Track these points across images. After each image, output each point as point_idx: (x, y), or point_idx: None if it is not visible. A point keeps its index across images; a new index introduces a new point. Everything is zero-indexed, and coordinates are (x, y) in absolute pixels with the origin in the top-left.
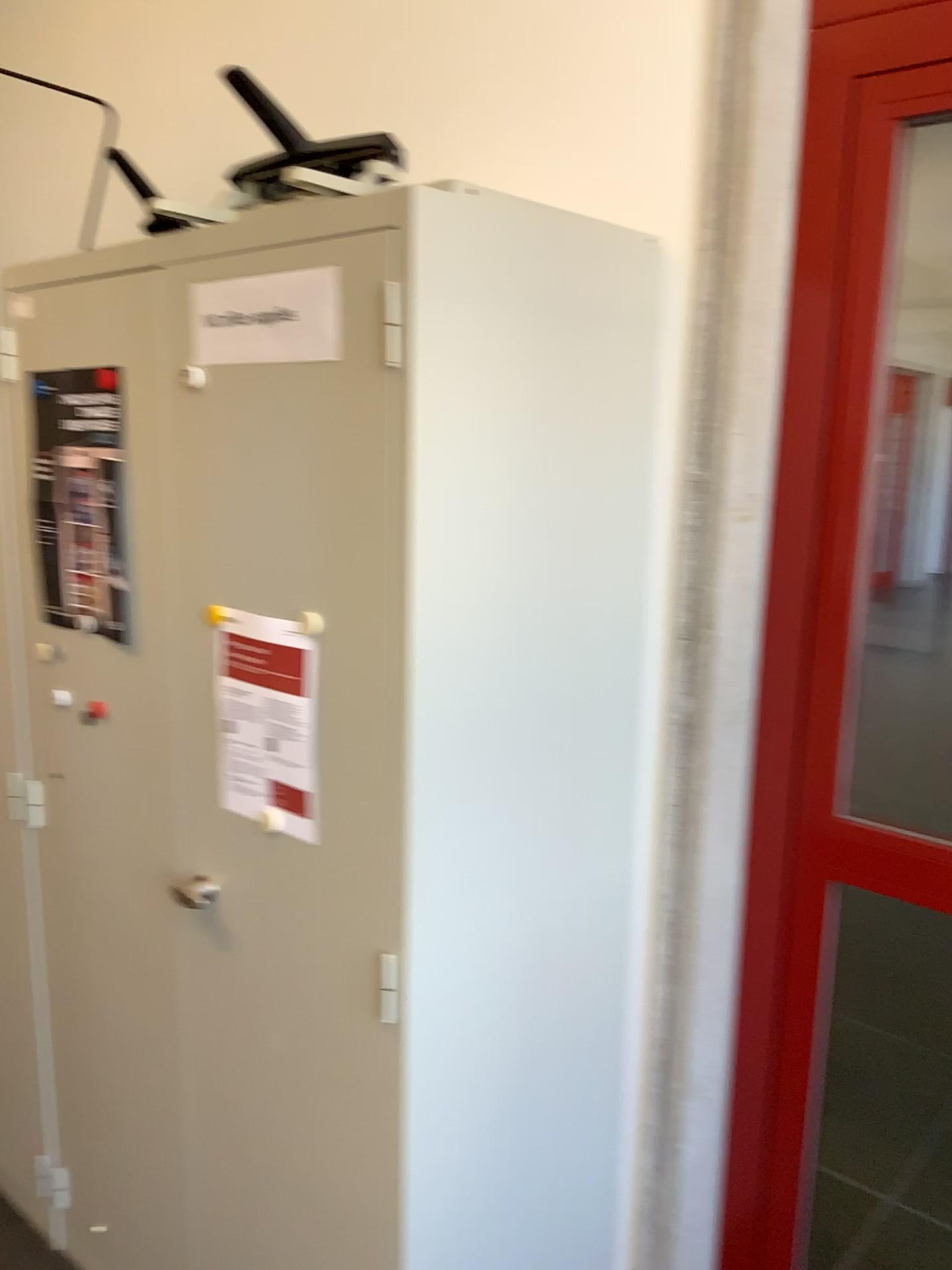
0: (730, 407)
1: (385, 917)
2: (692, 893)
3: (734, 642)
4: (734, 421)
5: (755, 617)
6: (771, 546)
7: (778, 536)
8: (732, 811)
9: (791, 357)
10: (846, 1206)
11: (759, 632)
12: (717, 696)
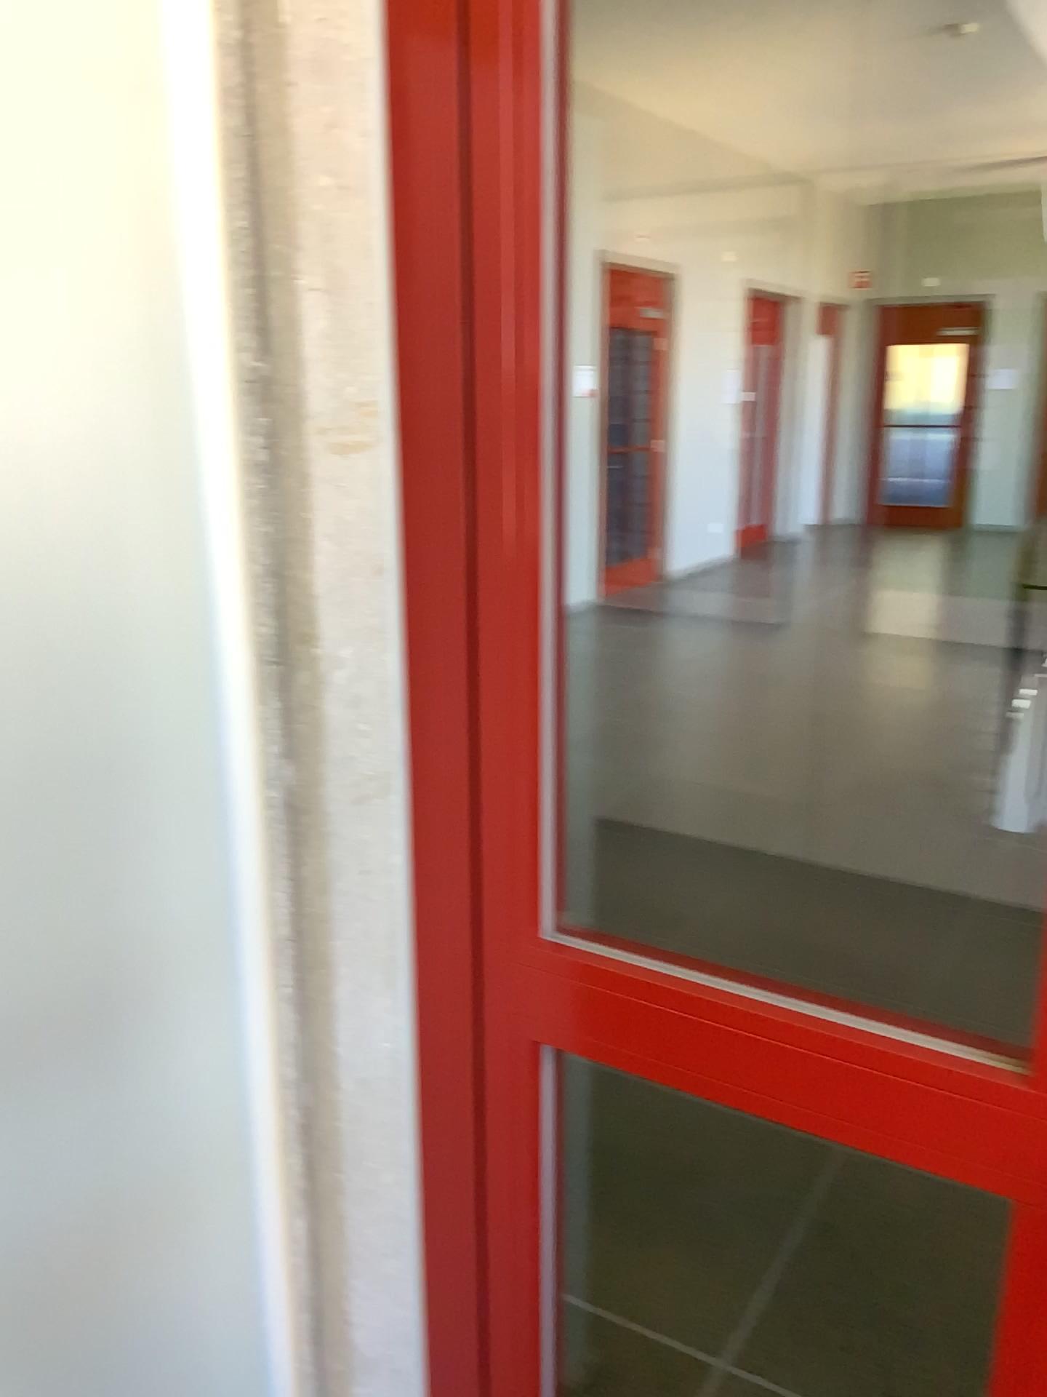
0: (300, 244)
1: None
2: (327, 1074)
3: (353, 663)
4: (309, 270)
5: (385, 618)
6: (395, 495)
7: (402, 477)
8: (381, 938)
9: (394, 147)
10: (660, 1386)
11: (391, 643)
12: (334, 755)
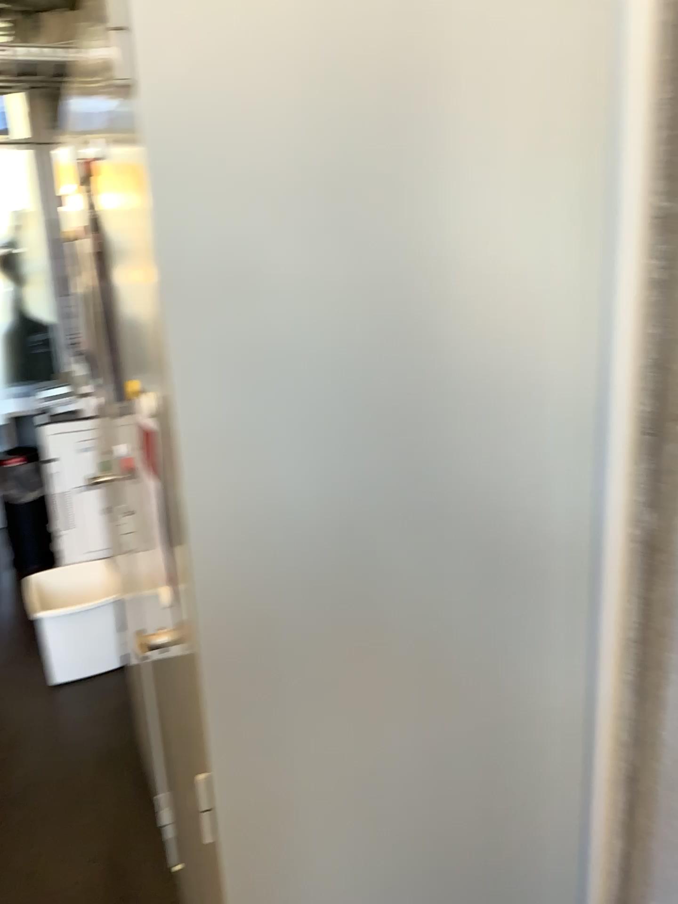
0: None
1: (195, 731)
2: (653, 743)
3: None
4: None
5: None
6: None
7: None
8: None
9: None
10: None
11: None
12: None
